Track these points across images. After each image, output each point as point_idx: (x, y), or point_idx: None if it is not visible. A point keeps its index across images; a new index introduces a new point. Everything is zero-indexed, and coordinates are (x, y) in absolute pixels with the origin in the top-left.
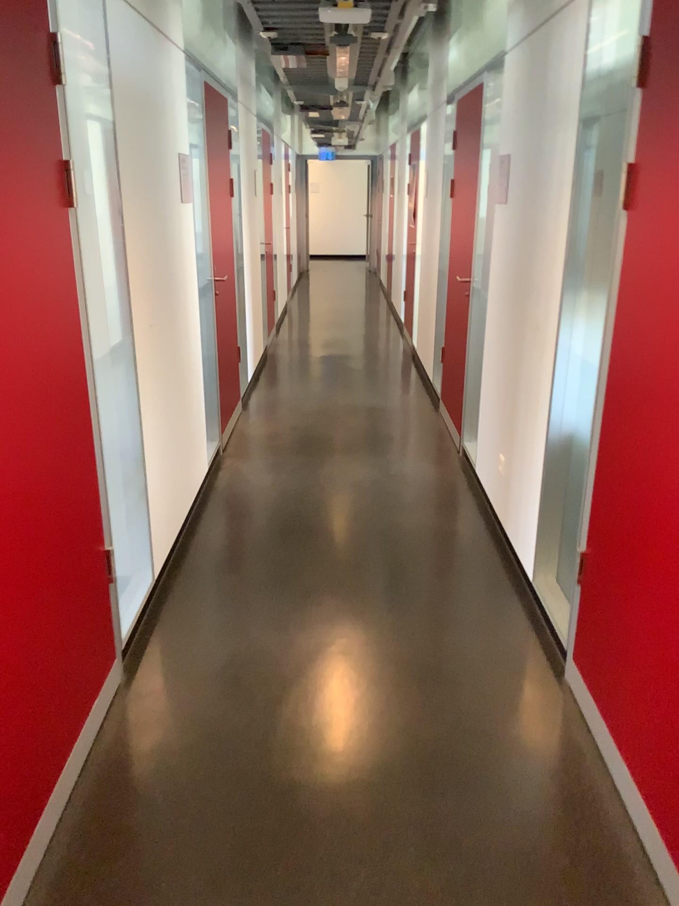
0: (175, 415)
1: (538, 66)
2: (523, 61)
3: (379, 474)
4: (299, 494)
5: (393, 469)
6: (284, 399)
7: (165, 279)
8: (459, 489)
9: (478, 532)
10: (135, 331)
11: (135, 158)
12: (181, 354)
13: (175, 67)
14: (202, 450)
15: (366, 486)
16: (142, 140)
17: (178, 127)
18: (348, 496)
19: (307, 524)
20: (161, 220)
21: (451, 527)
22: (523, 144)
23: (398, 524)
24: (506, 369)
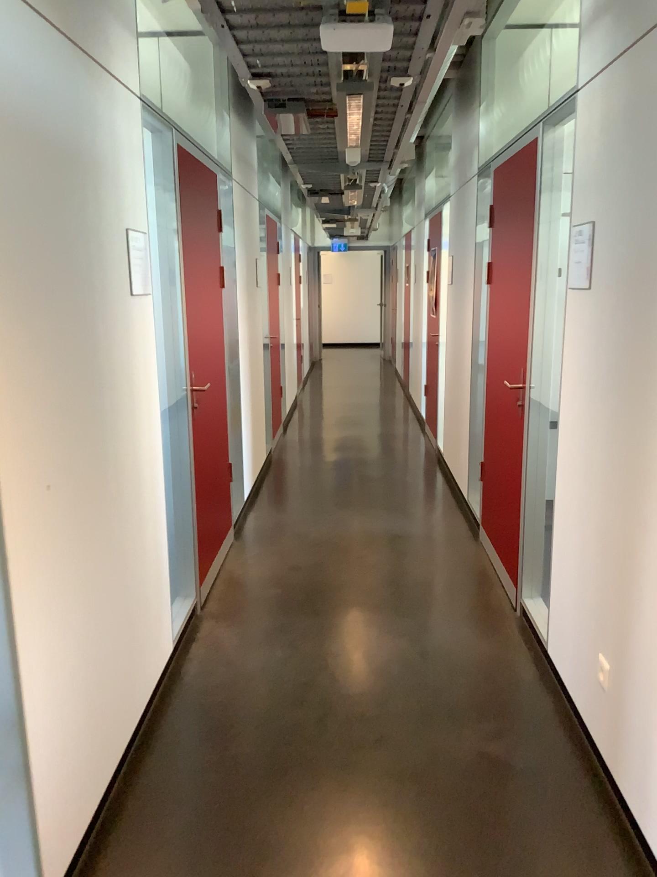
0: (109, 603)
1: (650, 88)
2: (620, 87)
3: (409, 652)
4: (300, 687)
5: (428, 642)
6: (287, 523)
7: (90, 407)
8: (526, 681)
9: (565, 772)
10: (9, 507)
11: (23, 228)
12: (124, 508)
13: (122, 113)
14: (165, 625)
15: (392, 674)
16: (43, 203)
17: (126, 193)
18: (368, 693)
19: (309, 751)
20: (85, 322)
21: (524, 763)
22: (624, 203)
23: (443, 755)
24: (600, 528)
